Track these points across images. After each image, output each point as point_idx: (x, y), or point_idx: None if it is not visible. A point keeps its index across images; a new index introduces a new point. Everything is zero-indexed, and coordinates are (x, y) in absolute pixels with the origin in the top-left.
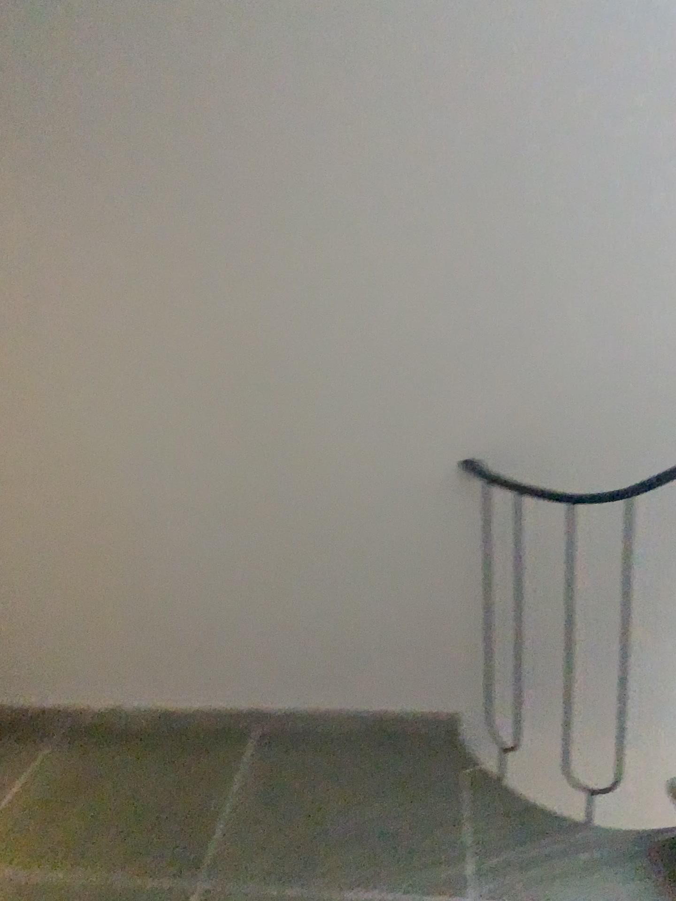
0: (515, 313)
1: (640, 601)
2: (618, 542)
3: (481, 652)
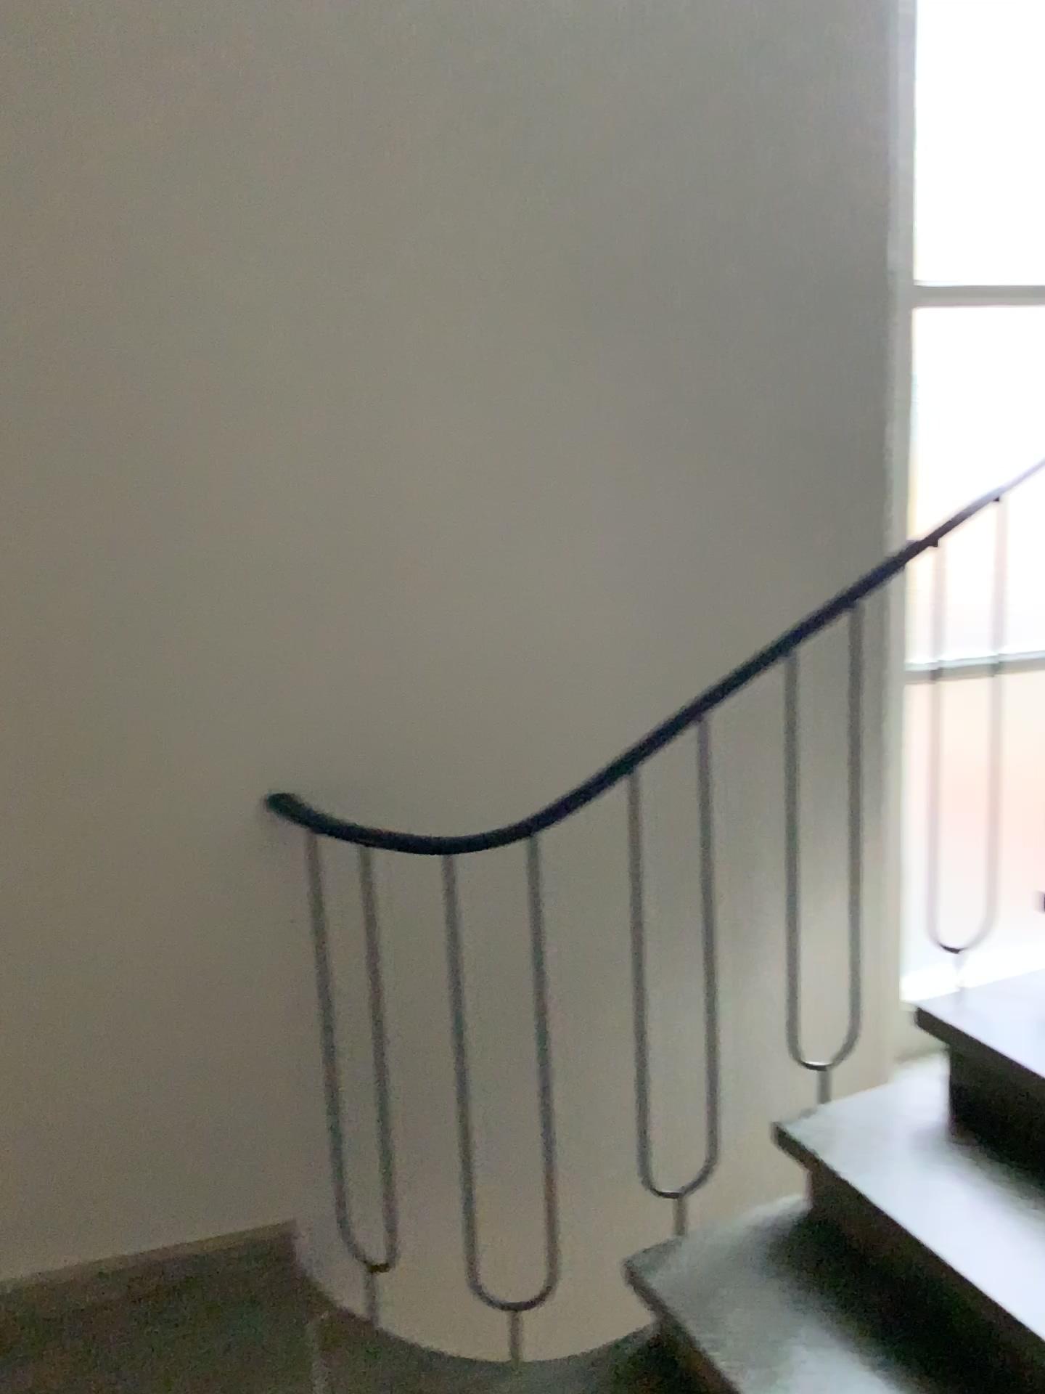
0: (337, 546)
1: (560, 985)
2: (522, 899)
3: (323, 1112)
